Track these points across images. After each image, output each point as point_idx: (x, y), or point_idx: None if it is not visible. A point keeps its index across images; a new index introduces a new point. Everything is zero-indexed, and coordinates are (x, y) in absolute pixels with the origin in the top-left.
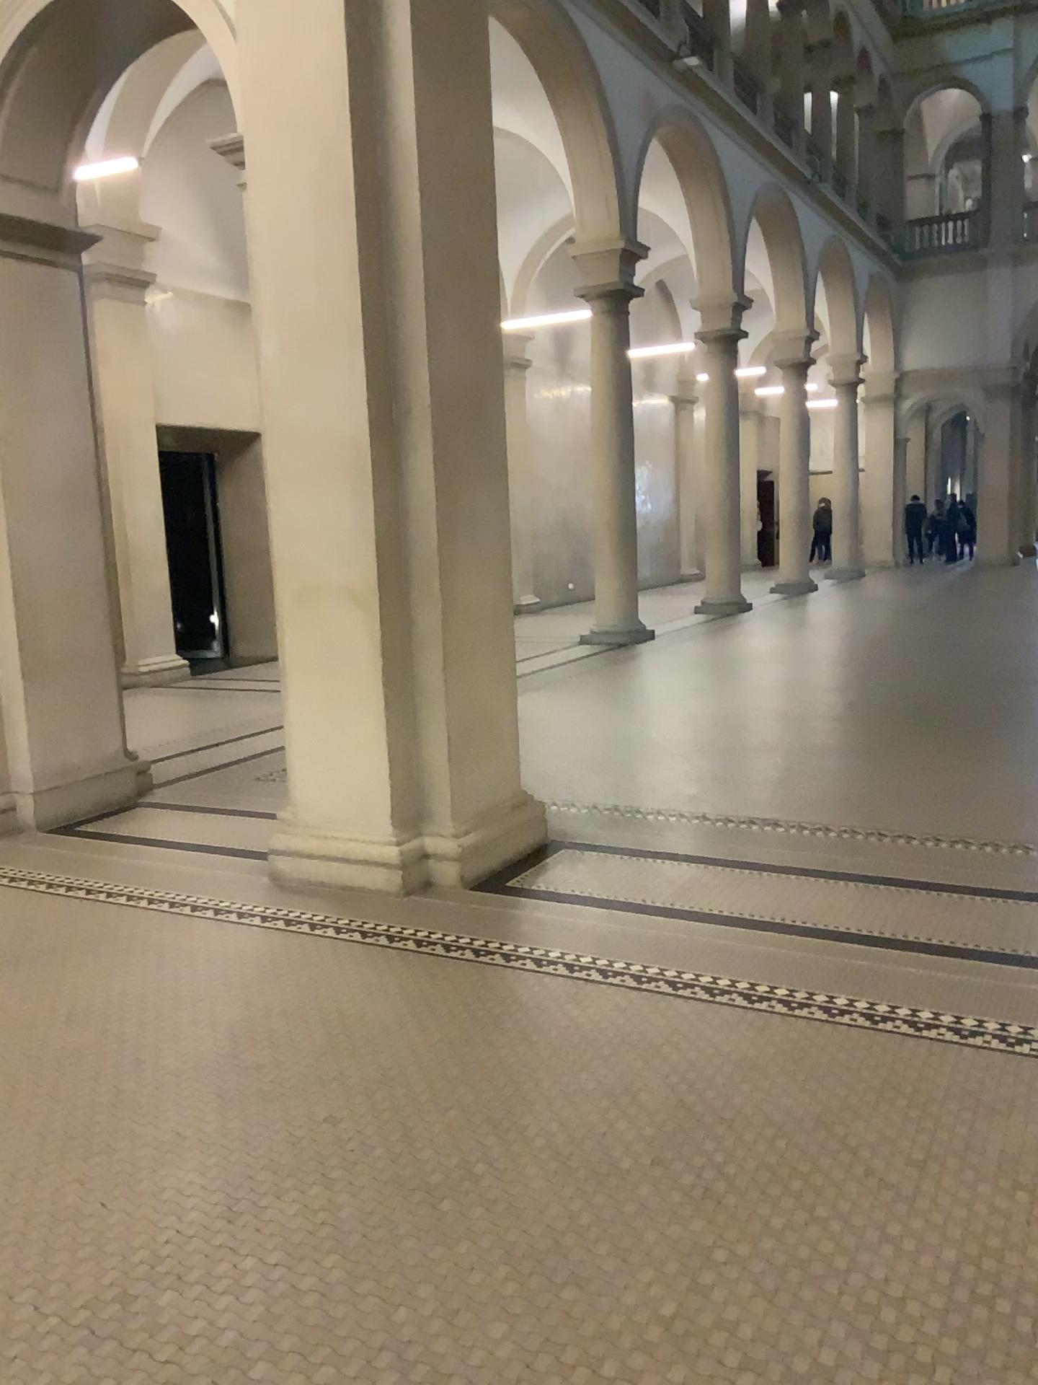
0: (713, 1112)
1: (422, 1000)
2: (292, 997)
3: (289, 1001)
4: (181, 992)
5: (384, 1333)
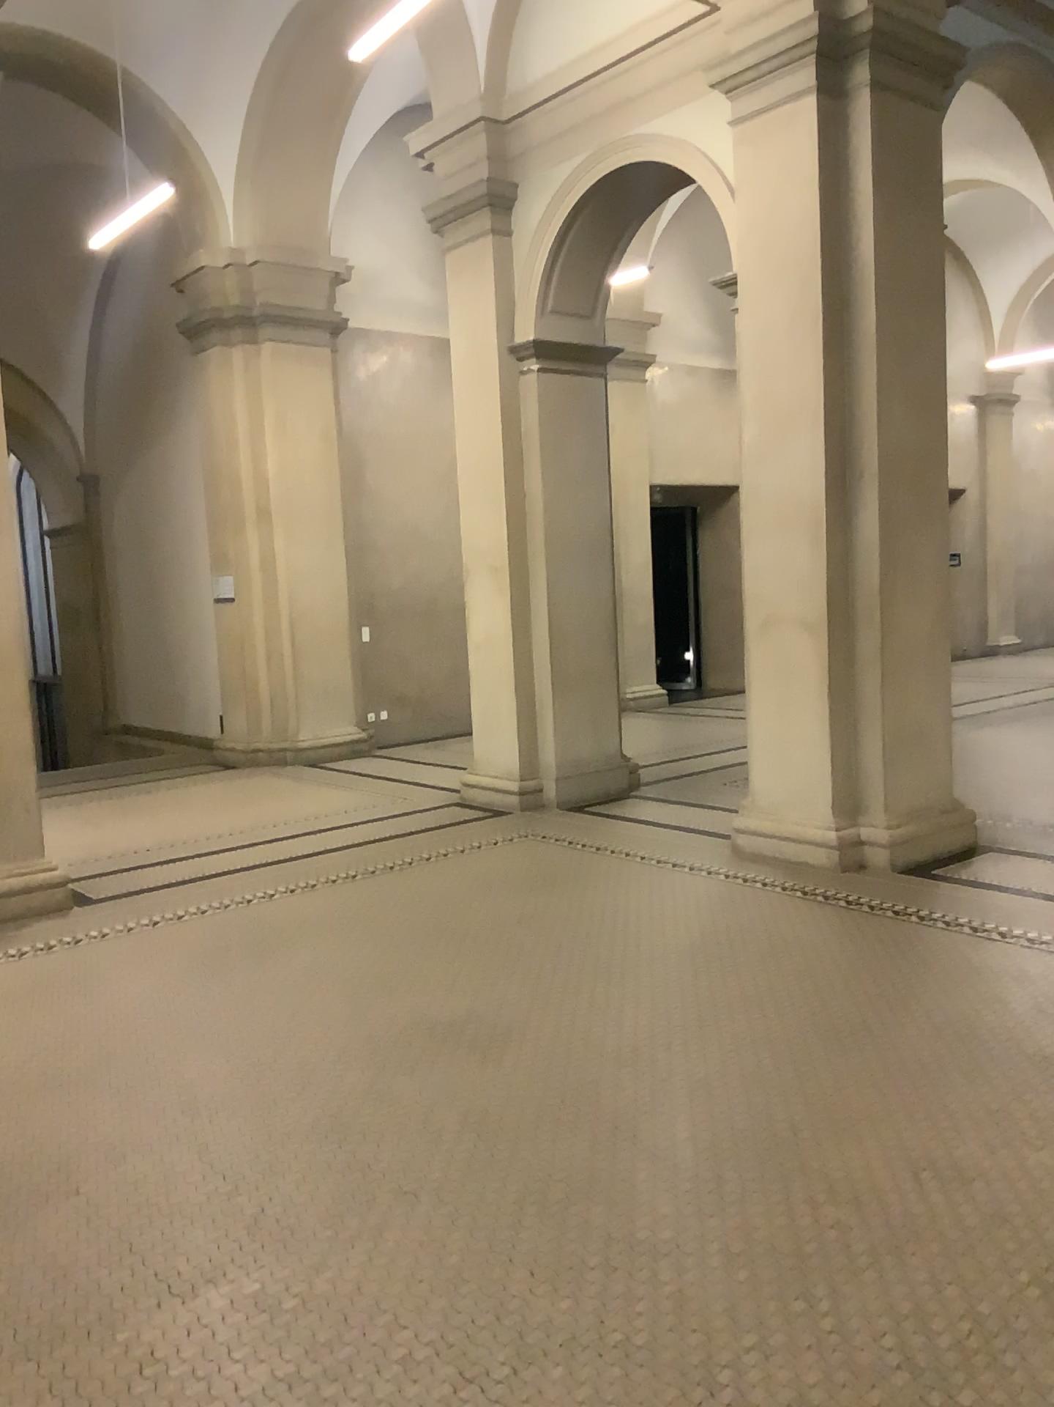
0: None
1: (844, 931)
2: (745, 919)
3: (743, 920)
4: (667, 909)
5: (792, 1080)
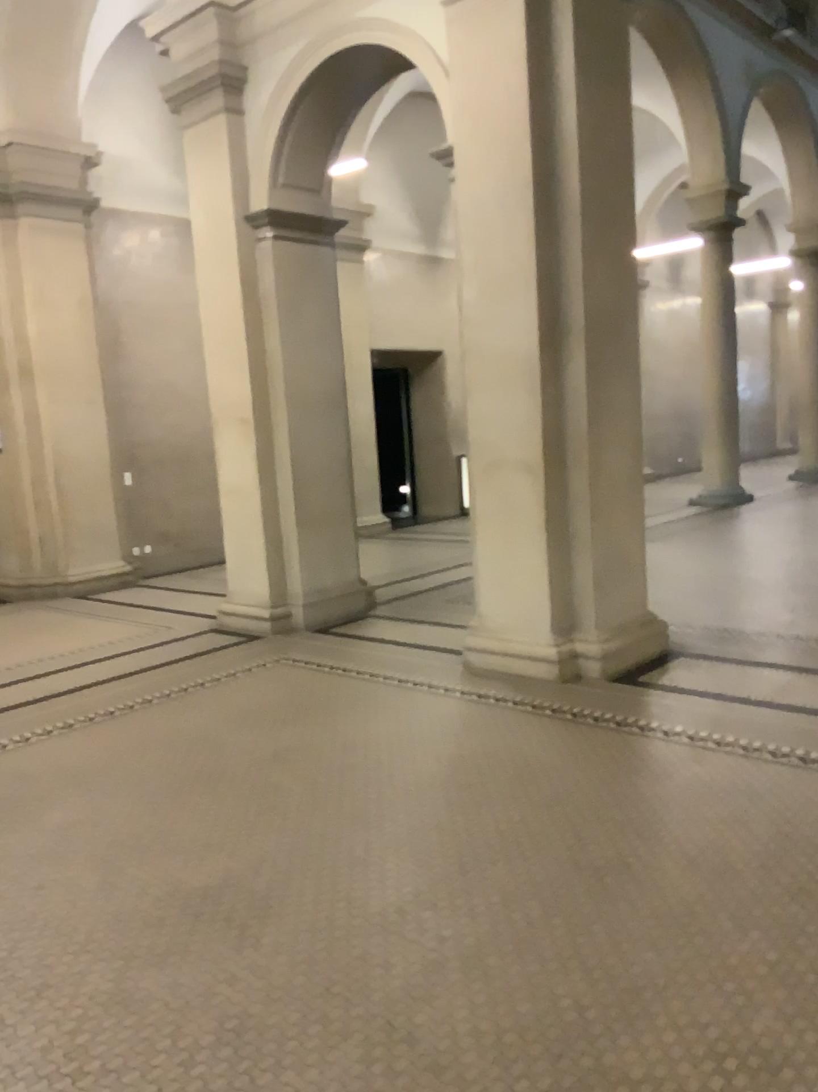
0: (804, 837)
1: (581, 750)
2: (489, 743)
3: (487, 745)
4: (414, 736)
5: (570, 948)
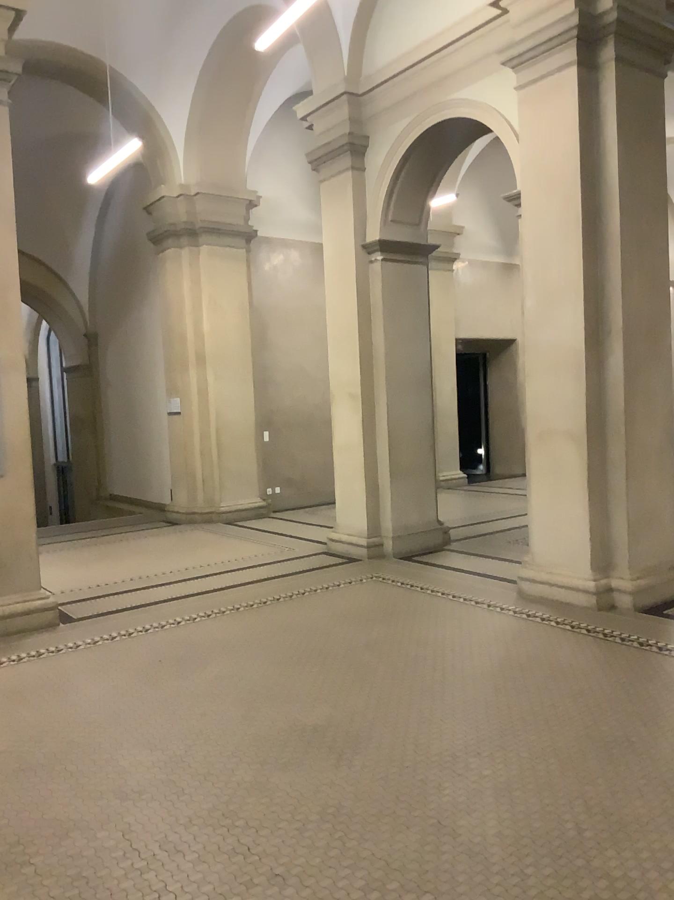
0: None
1: (602, 659)
2: (529, 647)
3: (528, 649)
4: (471, 638)
5: (573, 787)
